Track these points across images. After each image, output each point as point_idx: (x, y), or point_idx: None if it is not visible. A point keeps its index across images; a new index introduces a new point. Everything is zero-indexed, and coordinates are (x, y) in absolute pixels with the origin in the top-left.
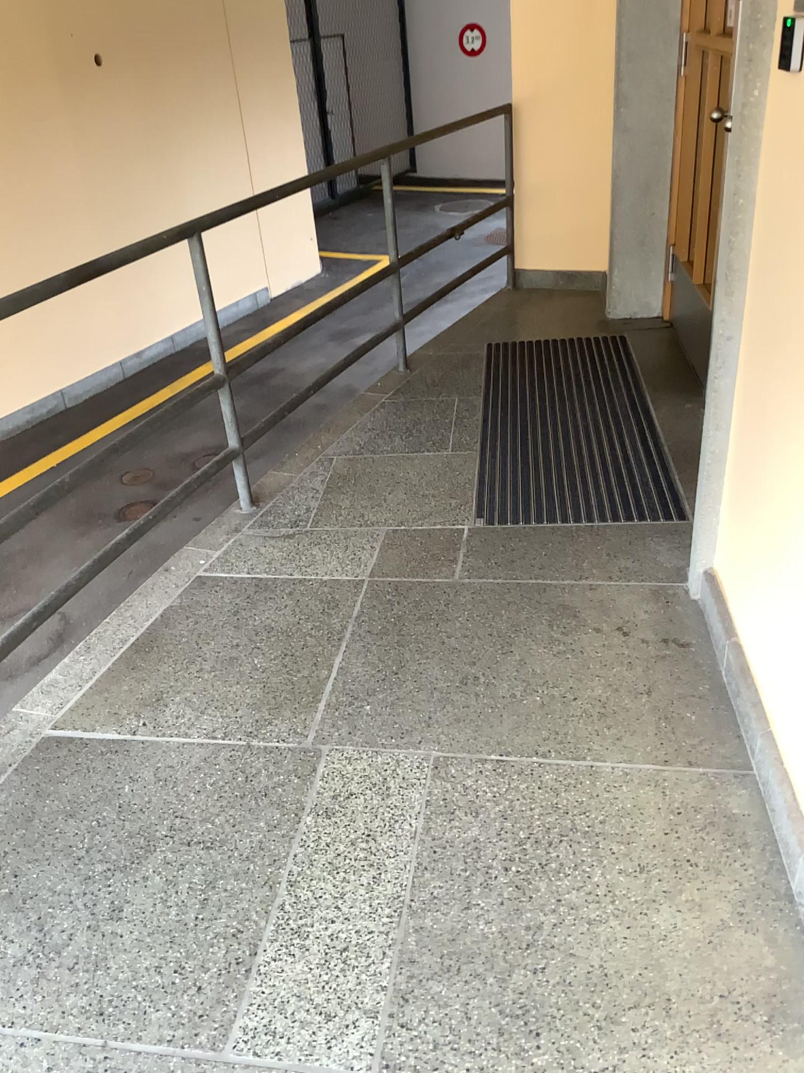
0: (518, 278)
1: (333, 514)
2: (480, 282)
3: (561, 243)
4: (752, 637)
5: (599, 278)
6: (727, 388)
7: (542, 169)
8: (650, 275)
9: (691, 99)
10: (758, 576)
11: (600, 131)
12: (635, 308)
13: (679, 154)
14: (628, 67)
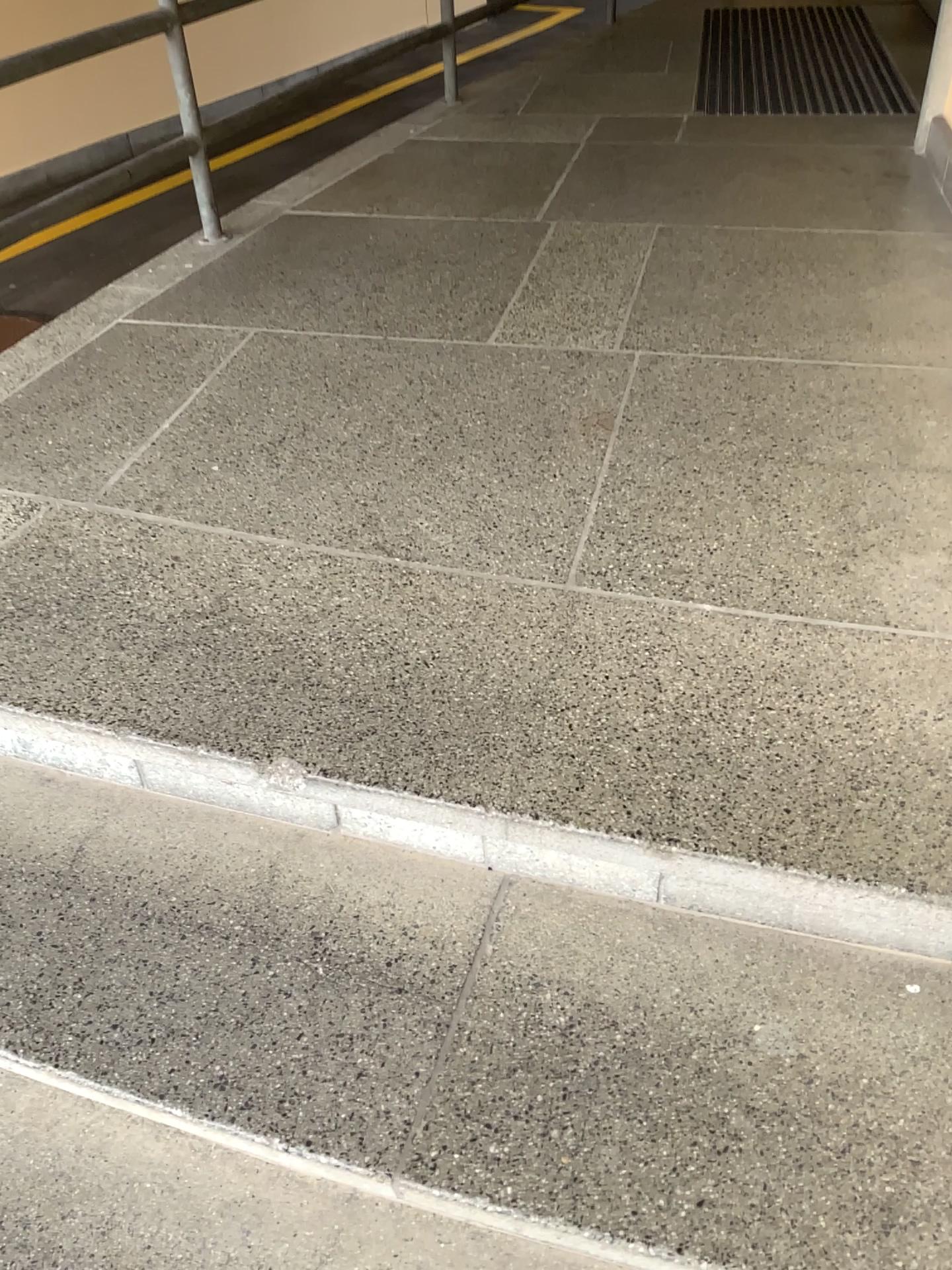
0: None
1: (543, 110)
2: None
3: None
4: None
5: None
6: None
7: None
8: None
9: None
10: None
11: None
12: None
13: None
14: None
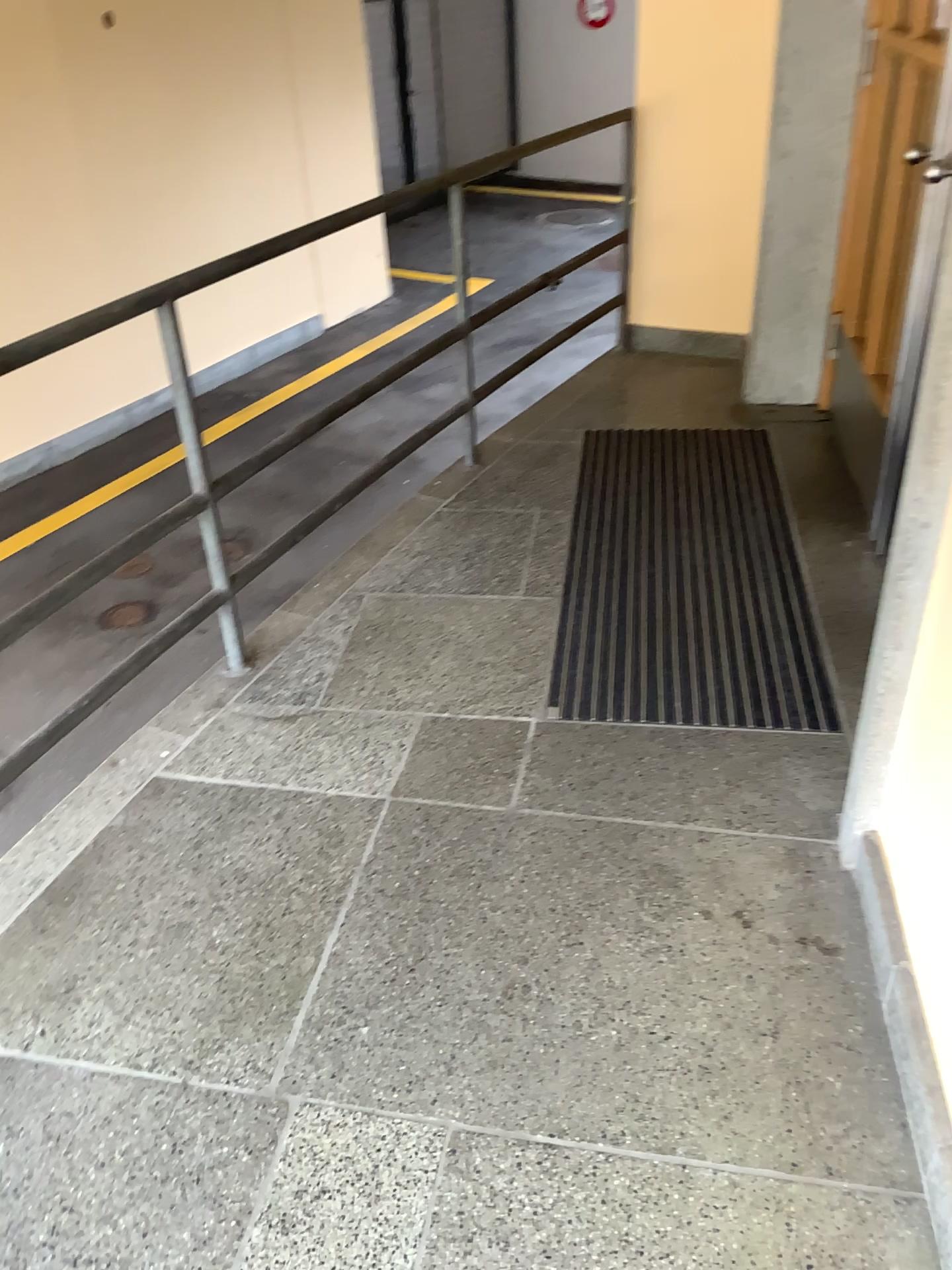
0: (631, 335)
1: (352, 687)
2: (582, 343)
3: (689, 294)
4: (932, 973)
5: (737, 343)
6: (917, 591)
7: (670, 196)
8: (806, 350)
9: (875, 119)
10: (947, 877)
11: (750, 150)
12: (783, 392)
13: (855, 192)
14: (792, 69)
